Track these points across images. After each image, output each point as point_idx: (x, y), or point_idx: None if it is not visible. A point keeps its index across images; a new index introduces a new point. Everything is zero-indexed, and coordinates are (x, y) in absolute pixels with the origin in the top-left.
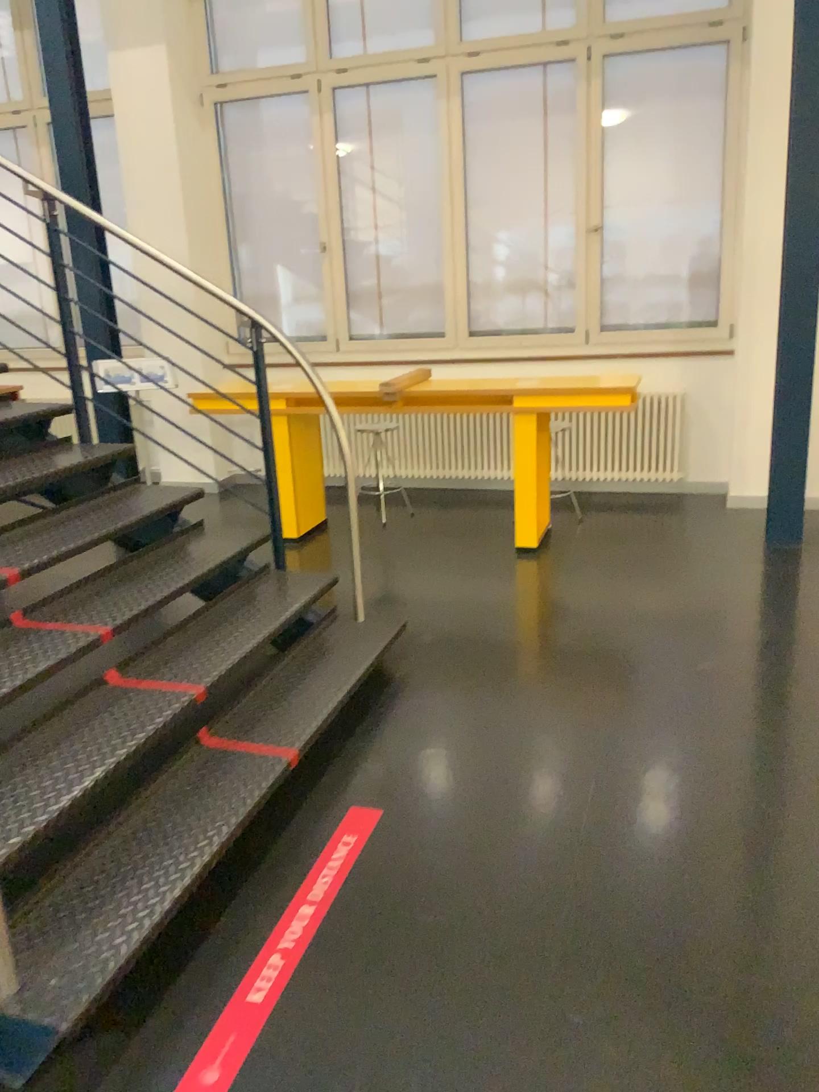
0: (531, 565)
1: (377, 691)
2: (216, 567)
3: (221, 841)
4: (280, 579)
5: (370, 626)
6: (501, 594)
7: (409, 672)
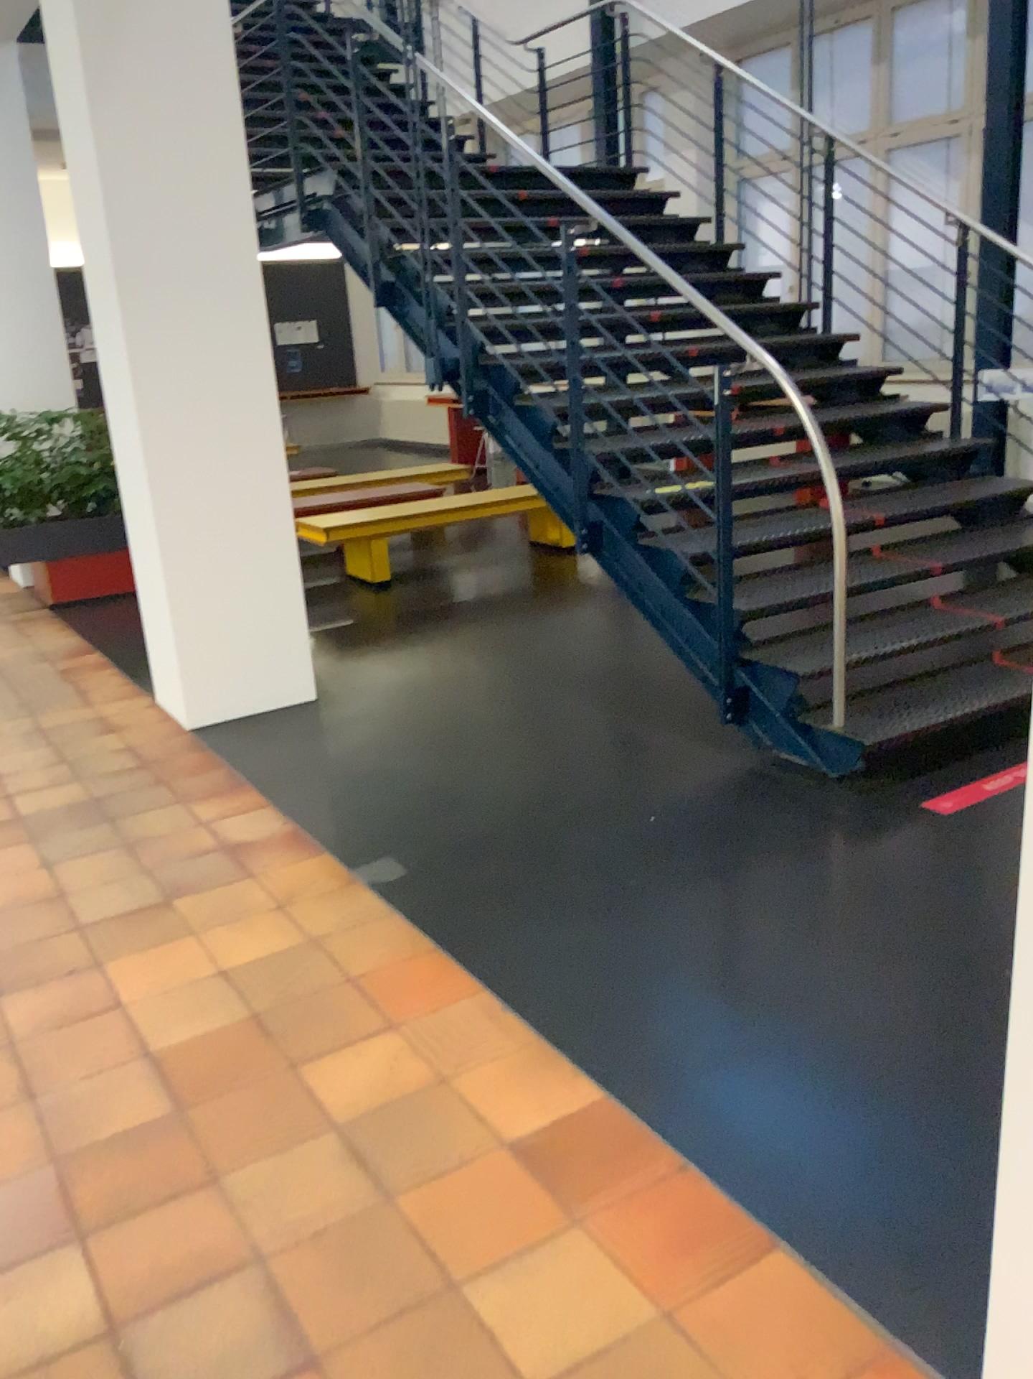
0: None
1: None
2: None
3: (986, 702)
4: None
5: None
6: None
7: None
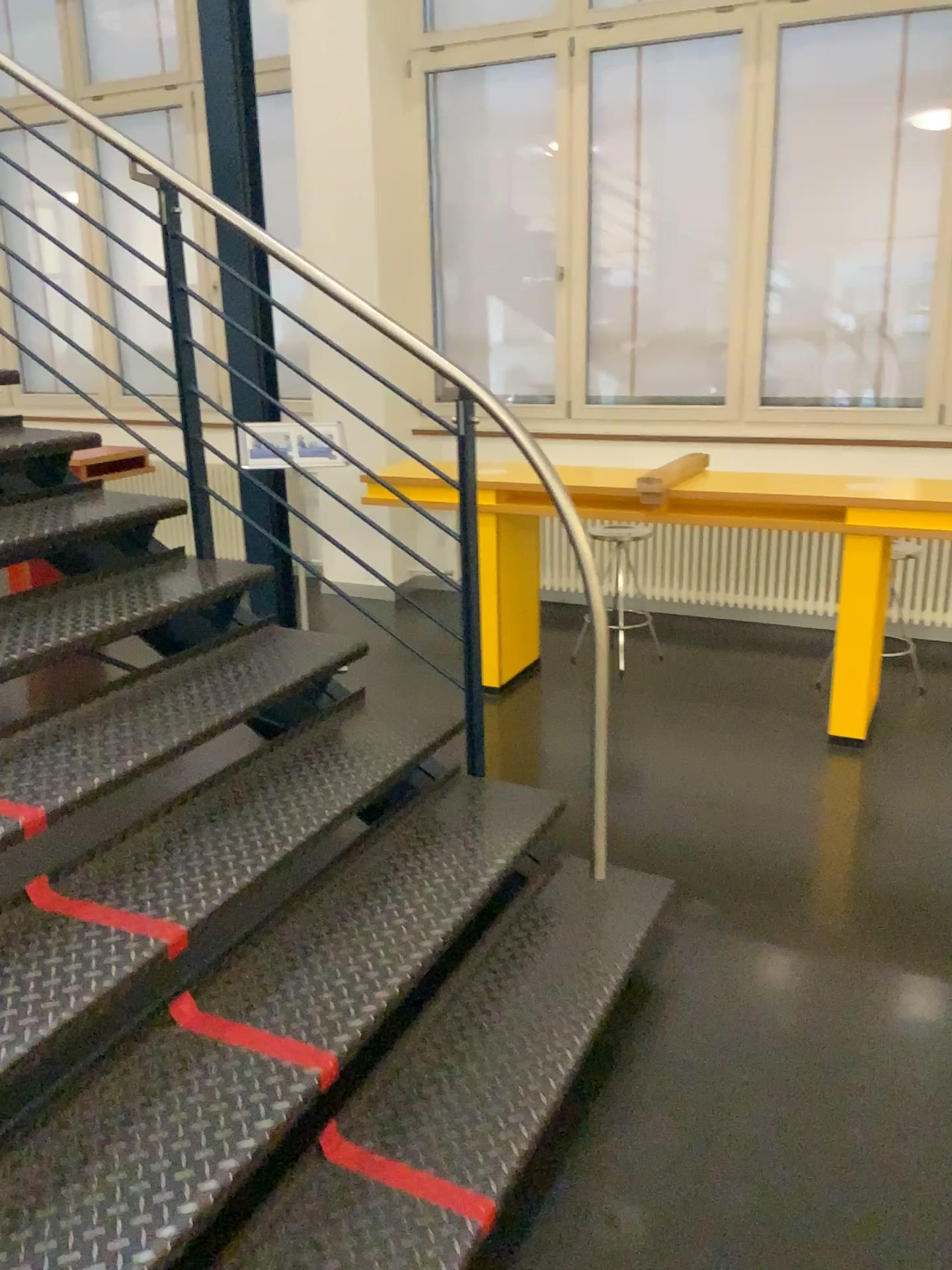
0: (854, 771)
1: (622, 1016)
2: (375, 784)
3: None
4: (475, 796)
5: (612, 885)
6: (813, 826)
7: (672, 977)
